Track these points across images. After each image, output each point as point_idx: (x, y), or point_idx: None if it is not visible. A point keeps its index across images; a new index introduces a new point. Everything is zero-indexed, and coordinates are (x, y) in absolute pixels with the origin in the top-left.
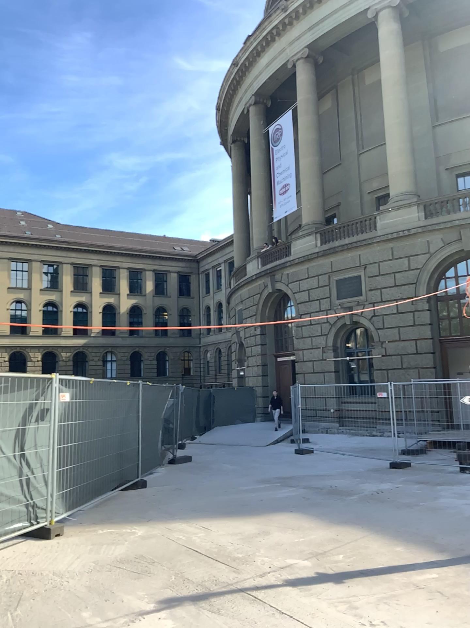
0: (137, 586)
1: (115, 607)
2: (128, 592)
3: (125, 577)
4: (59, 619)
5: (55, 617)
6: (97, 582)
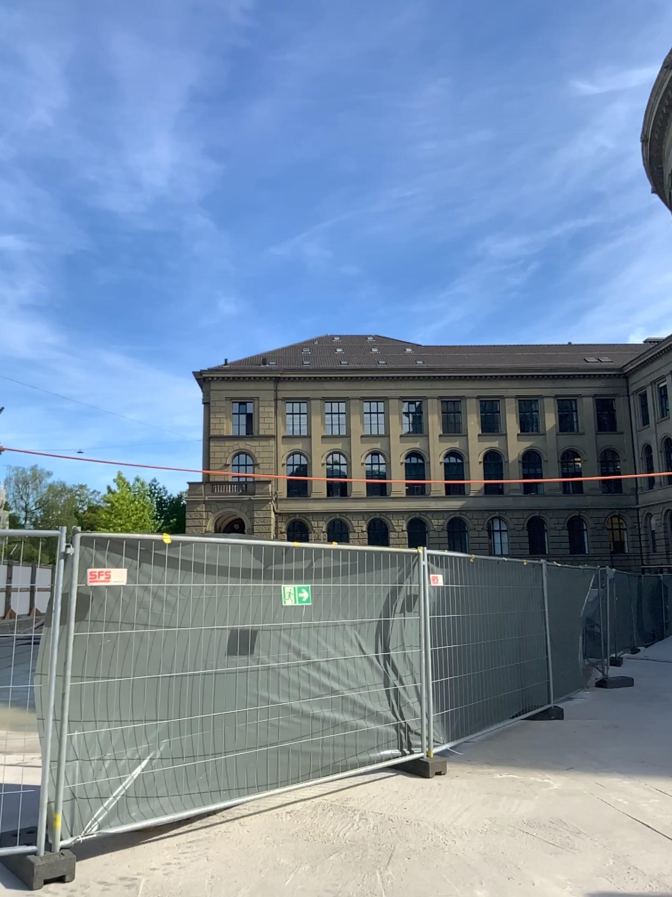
0: (550, 867)
1: (520, 894)
2: (537, 874)
3: (533, 851)
4: (442, 896)
5: (435, 891)
6: (493, 851)
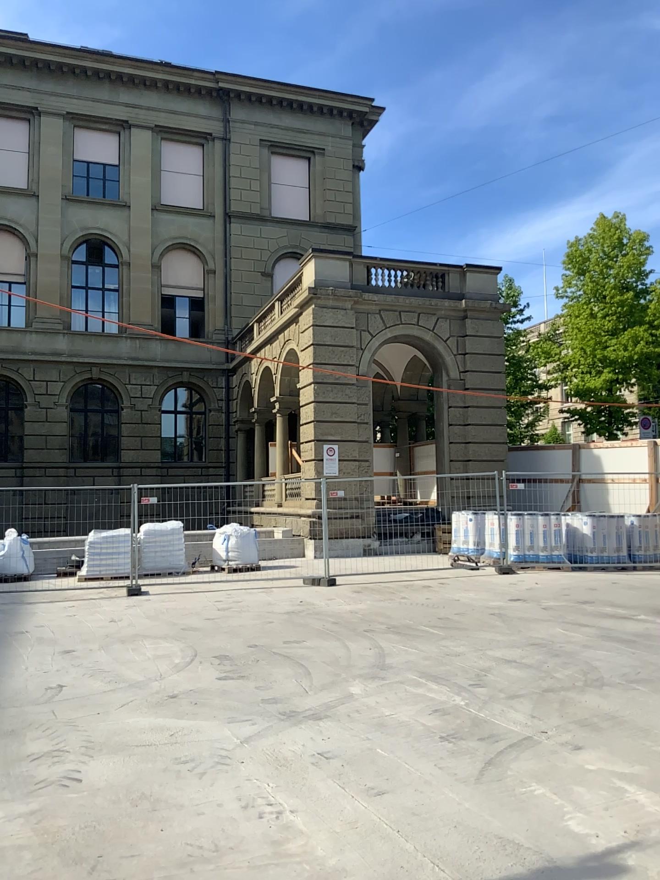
0: None
1: None
2: None
3: None
4: None
5: None
6: None
